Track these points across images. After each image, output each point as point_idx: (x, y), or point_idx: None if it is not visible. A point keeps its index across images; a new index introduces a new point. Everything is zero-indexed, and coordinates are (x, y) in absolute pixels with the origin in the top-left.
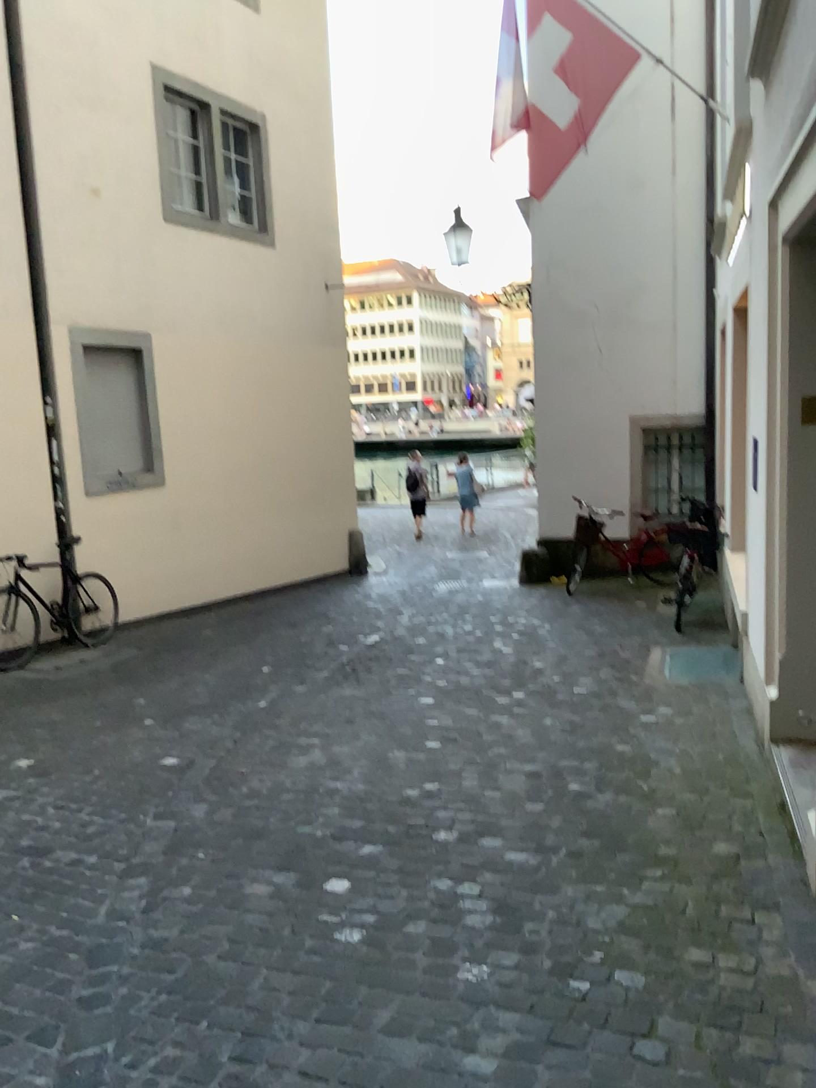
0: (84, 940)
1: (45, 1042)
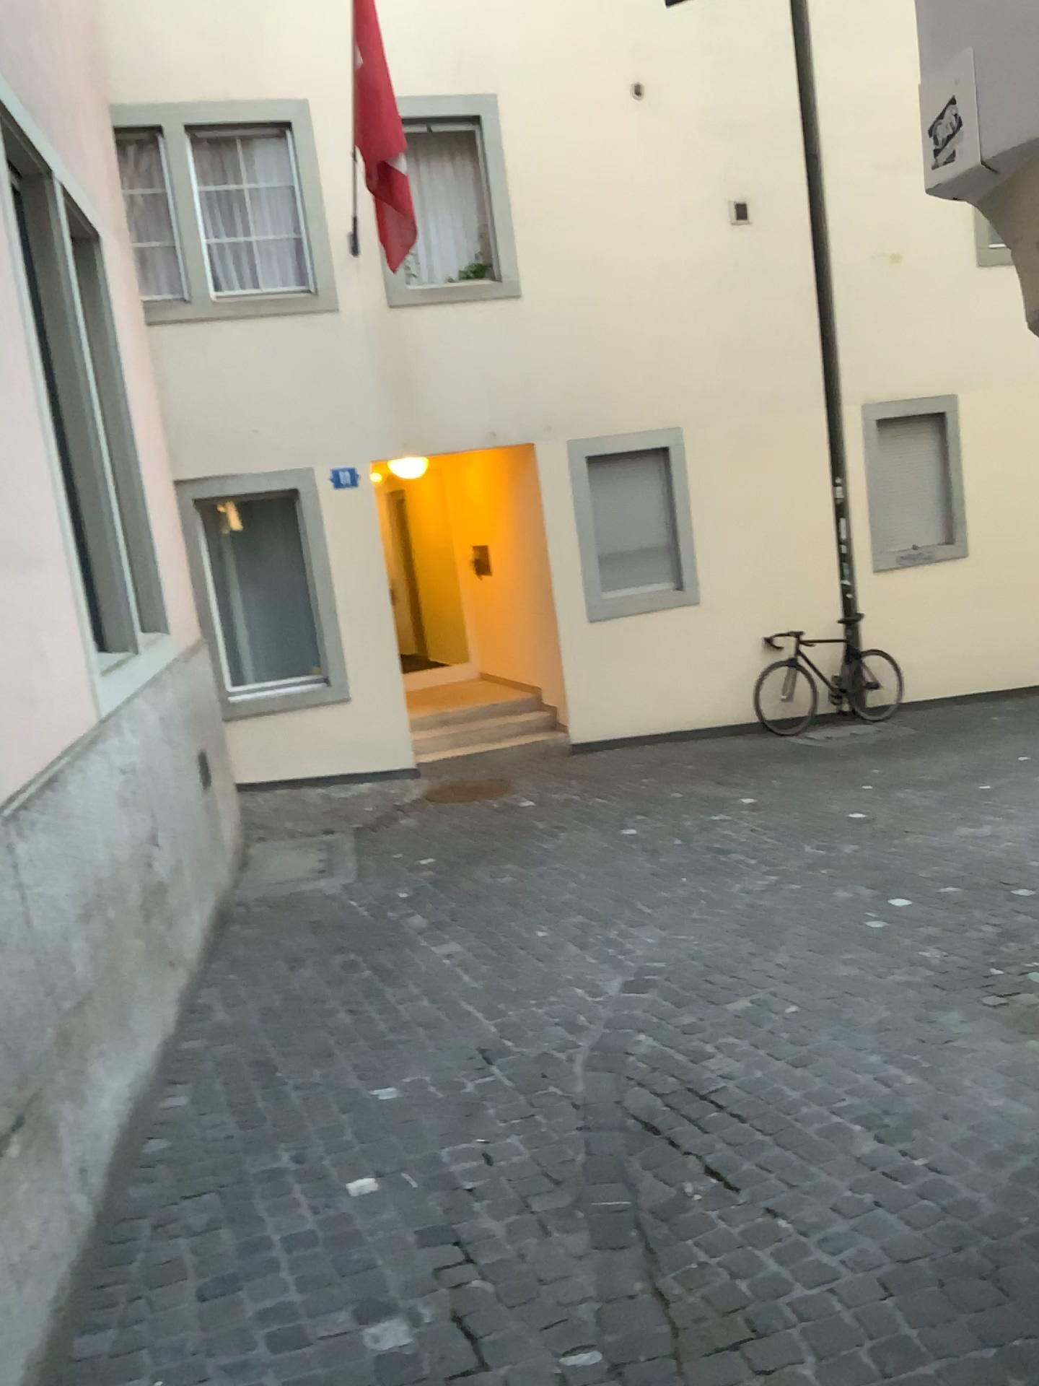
0: (709, 891)
1: (660, 923)
